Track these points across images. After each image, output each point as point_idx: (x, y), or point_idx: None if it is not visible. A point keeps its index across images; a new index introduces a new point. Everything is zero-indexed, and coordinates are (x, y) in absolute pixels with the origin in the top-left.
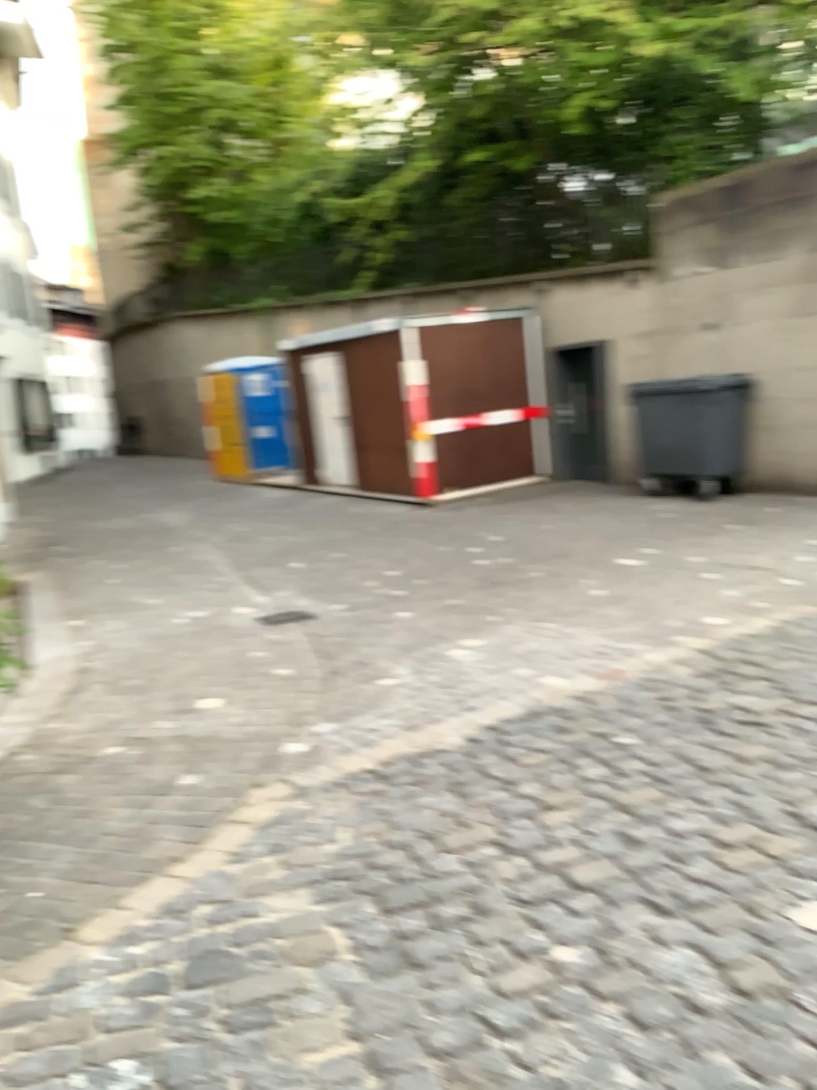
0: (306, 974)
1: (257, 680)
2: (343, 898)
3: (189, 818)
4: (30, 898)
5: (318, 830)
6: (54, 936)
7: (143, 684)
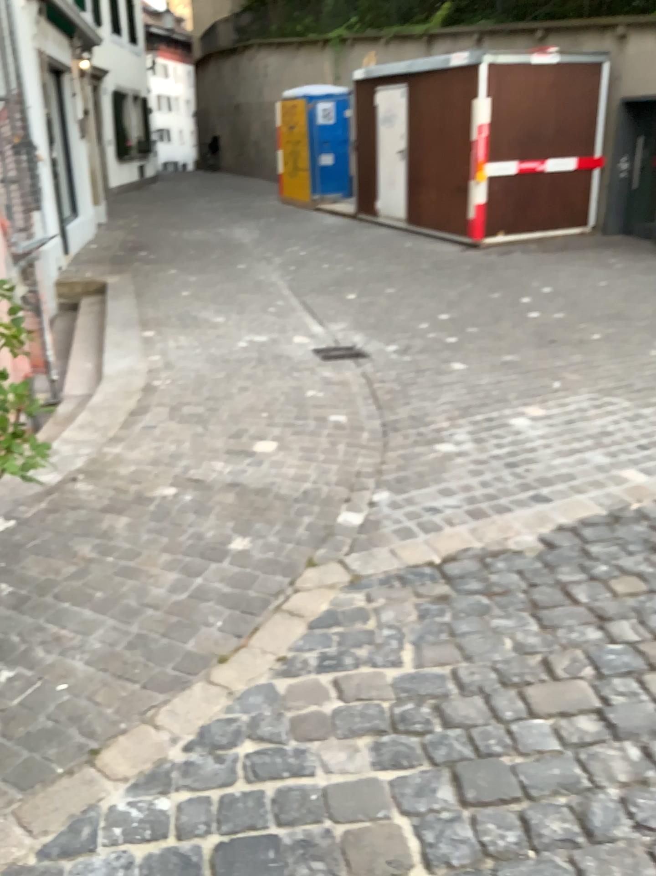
0: None
1: (315, 425)
2: (411, 766)
3: (238, 602)
4: (60, 689)
5: (378, 644)
6: (76, 758)
7: (204, 415)
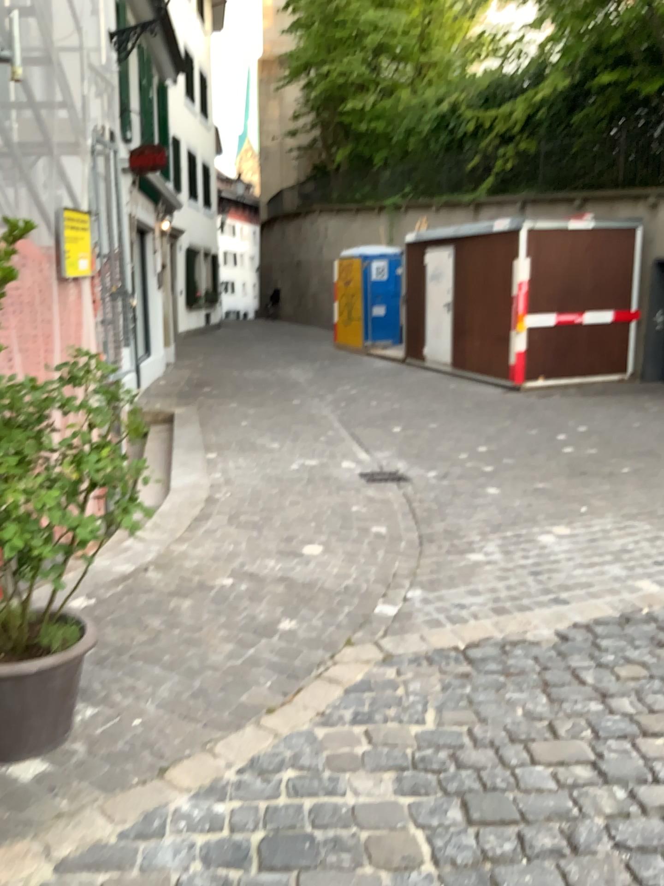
0: (386, 884)
1: (358, 535)
2: (428, 794)
3: (285, 667)
4: (135, 723)
5: (405, 706)
6: (149, 772)
7: (260, 522)
